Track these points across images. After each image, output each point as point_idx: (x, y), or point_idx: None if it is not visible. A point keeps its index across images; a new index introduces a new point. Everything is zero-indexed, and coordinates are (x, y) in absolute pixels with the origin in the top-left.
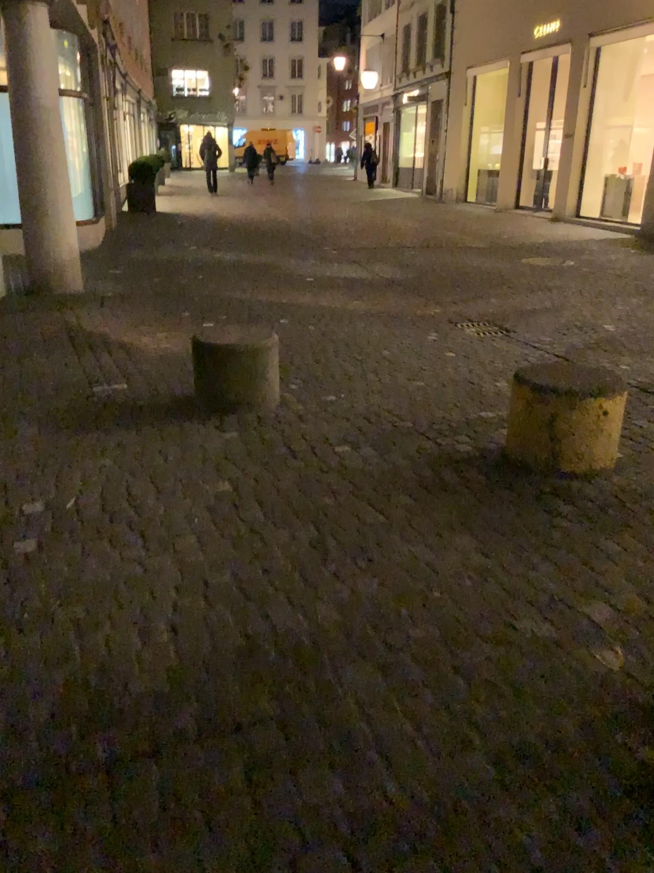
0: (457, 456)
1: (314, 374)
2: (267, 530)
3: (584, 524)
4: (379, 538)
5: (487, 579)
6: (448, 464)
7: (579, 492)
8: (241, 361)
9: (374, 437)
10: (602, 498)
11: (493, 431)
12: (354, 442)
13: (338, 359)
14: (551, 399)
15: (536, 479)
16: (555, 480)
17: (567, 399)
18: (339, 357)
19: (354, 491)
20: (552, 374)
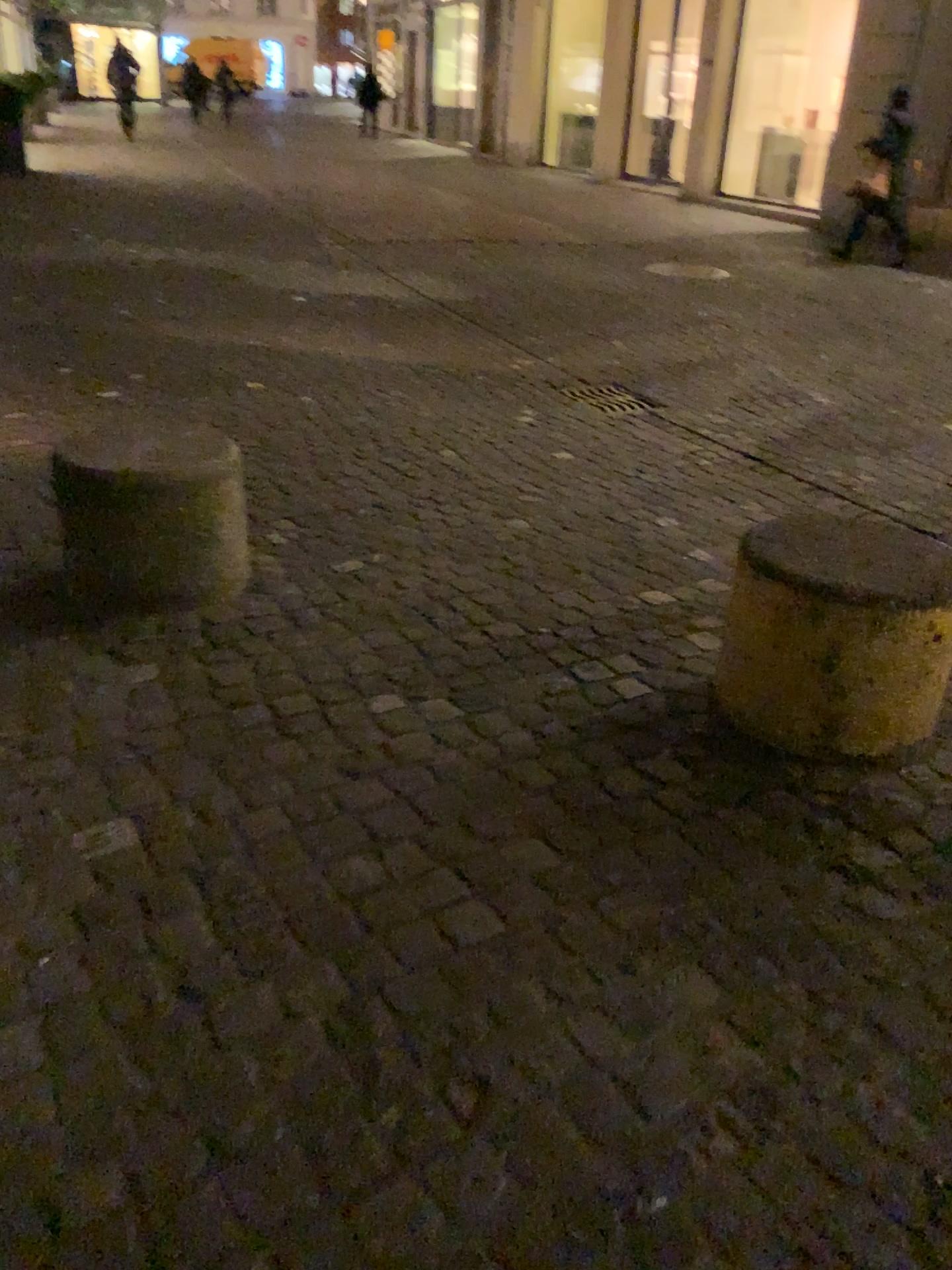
0: (621, 713)
1: (313, 509)
2: (217, 994)
3: (929, 908)
4: (490, 1000)
5: (768, 1135)
6: (607, 740)
7: (889, 807)
8: (158, 508)
9: (447, 670)
10: (942, 824)
11: (677, 639)
12: (405, 685)
13: (359, 473)
14: (829, 607)
15: (792, 772)
16: (832, 775)
17: (862, 607)
18: (360, 467)
19: (417, 835)
20: (817, 544)
